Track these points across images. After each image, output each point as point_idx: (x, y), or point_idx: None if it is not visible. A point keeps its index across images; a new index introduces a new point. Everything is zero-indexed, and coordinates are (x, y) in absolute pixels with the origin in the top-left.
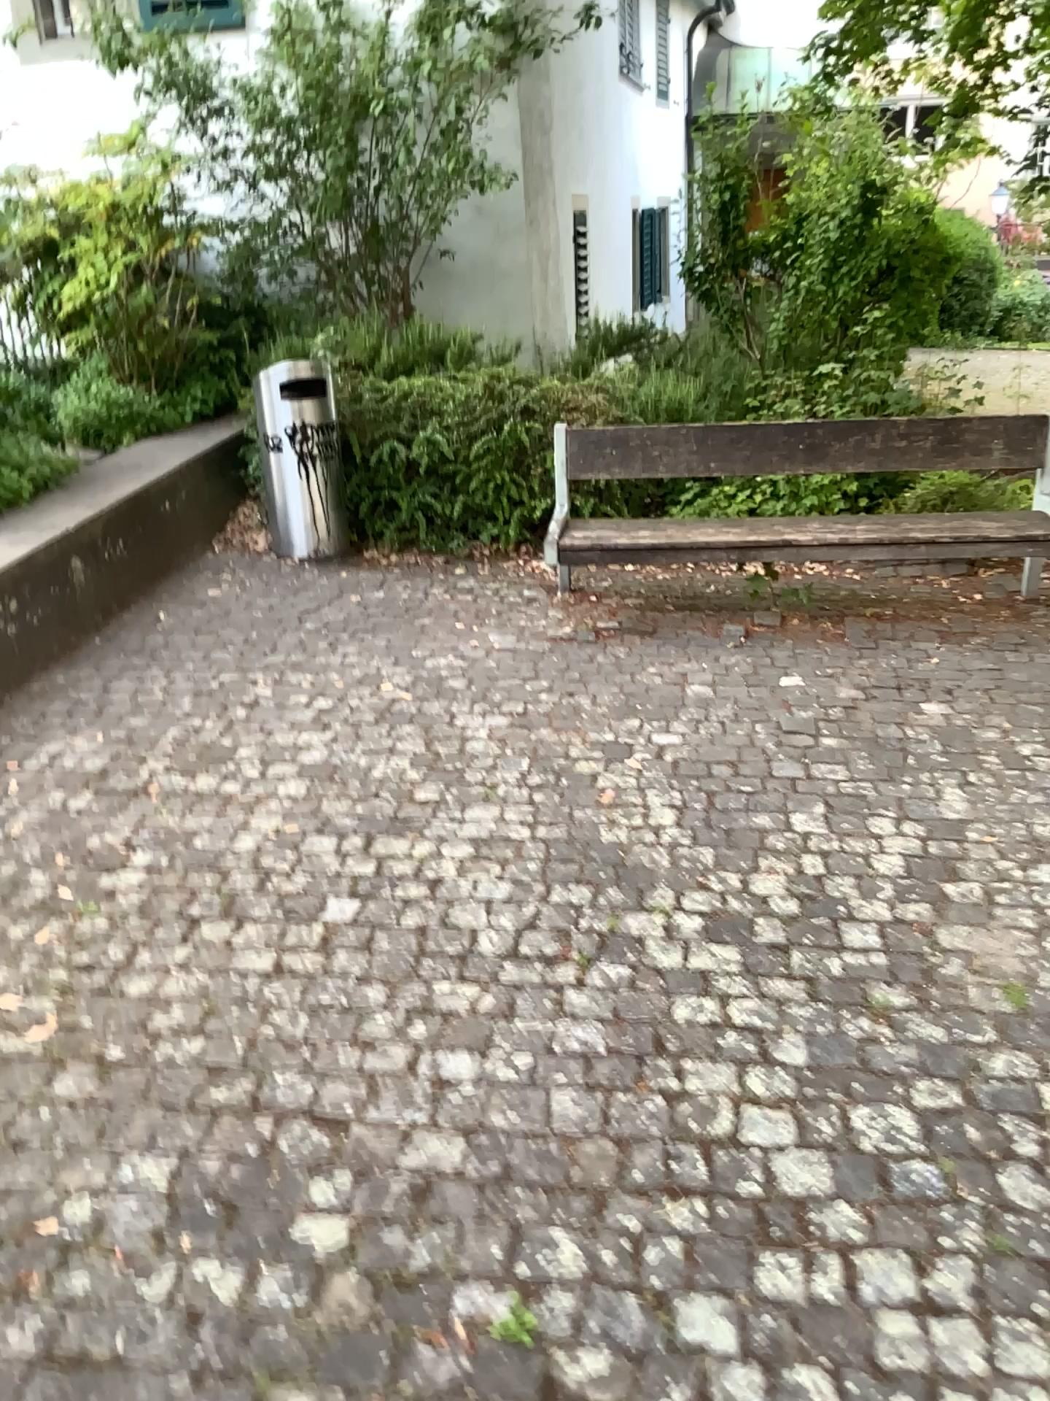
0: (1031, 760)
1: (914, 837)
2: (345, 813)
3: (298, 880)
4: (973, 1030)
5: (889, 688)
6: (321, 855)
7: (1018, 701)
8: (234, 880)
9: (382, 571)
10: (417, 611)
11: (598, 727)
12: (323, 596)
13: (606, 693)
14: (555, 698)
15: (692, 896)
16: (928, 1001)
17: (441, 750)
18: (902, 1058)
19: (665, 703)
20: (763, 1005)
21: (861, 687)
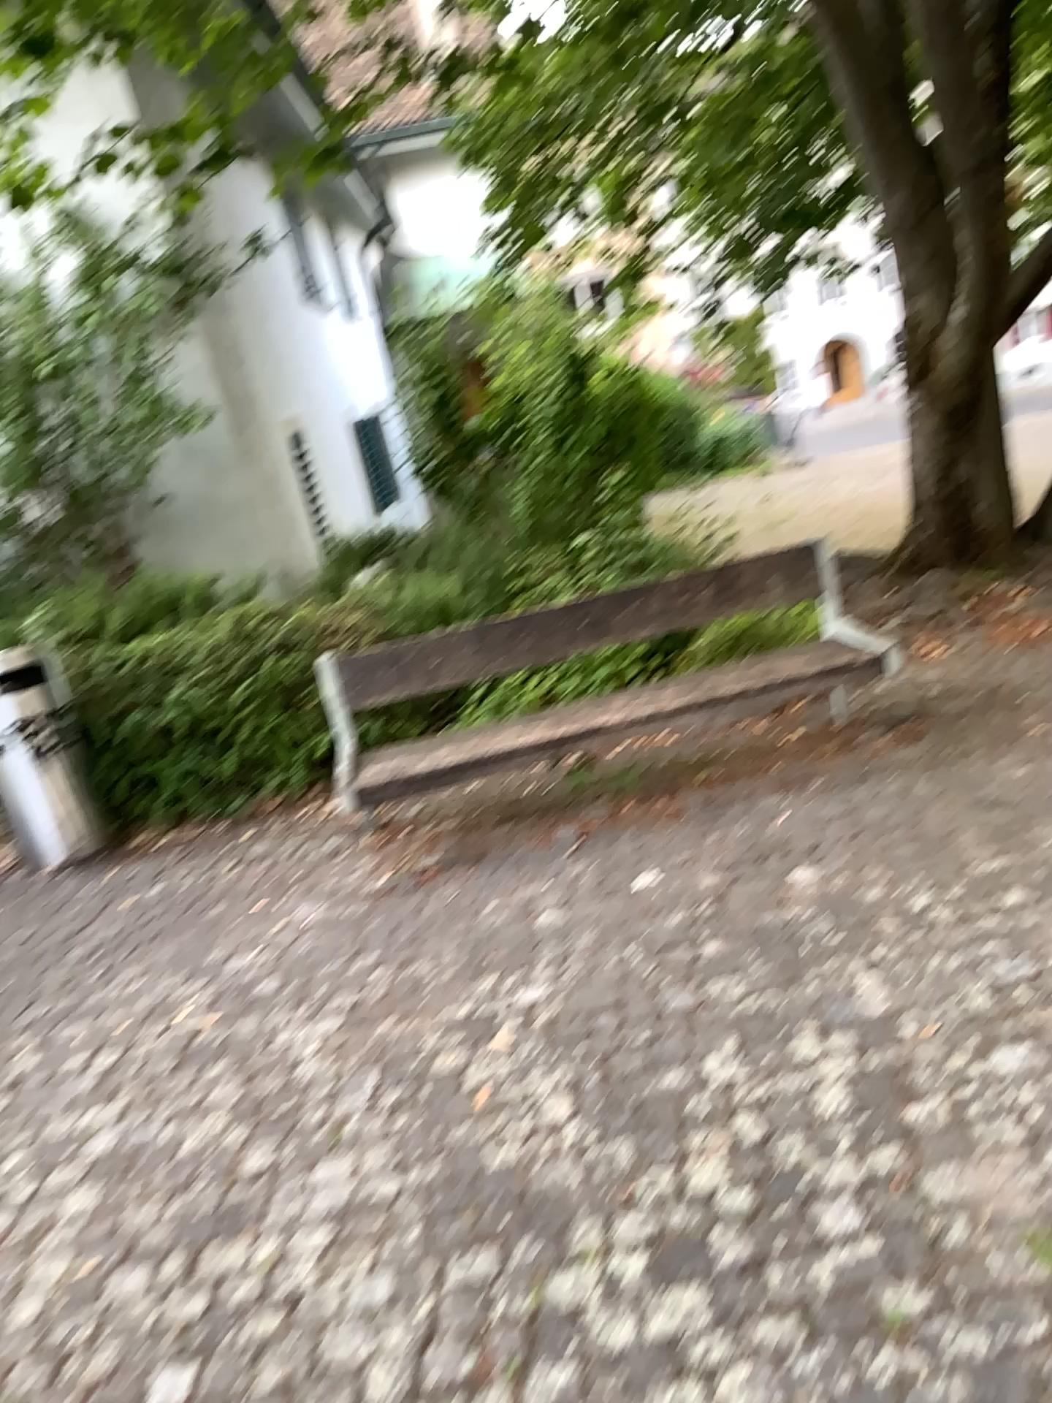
0: (927, 911)
1: (843, 1049)
2: (158, 1214)
3: (106, 1346)
4: (1015, 1321)
5: (747, 860)
6: (134, 1294)
7: (885, 842)
8: (17, 1377)
9: (158, 857)
10: (206, 898)
11: (445, 996)
12: (93, 906)
13: (444, 948)
14: (387, 971)
15: (616, 1213)
16: (945, 1290)
17: (266, 1083)
18: (950, 1398)
19: (514, 944)
20: (754, 1364)
21: (718, 867)
